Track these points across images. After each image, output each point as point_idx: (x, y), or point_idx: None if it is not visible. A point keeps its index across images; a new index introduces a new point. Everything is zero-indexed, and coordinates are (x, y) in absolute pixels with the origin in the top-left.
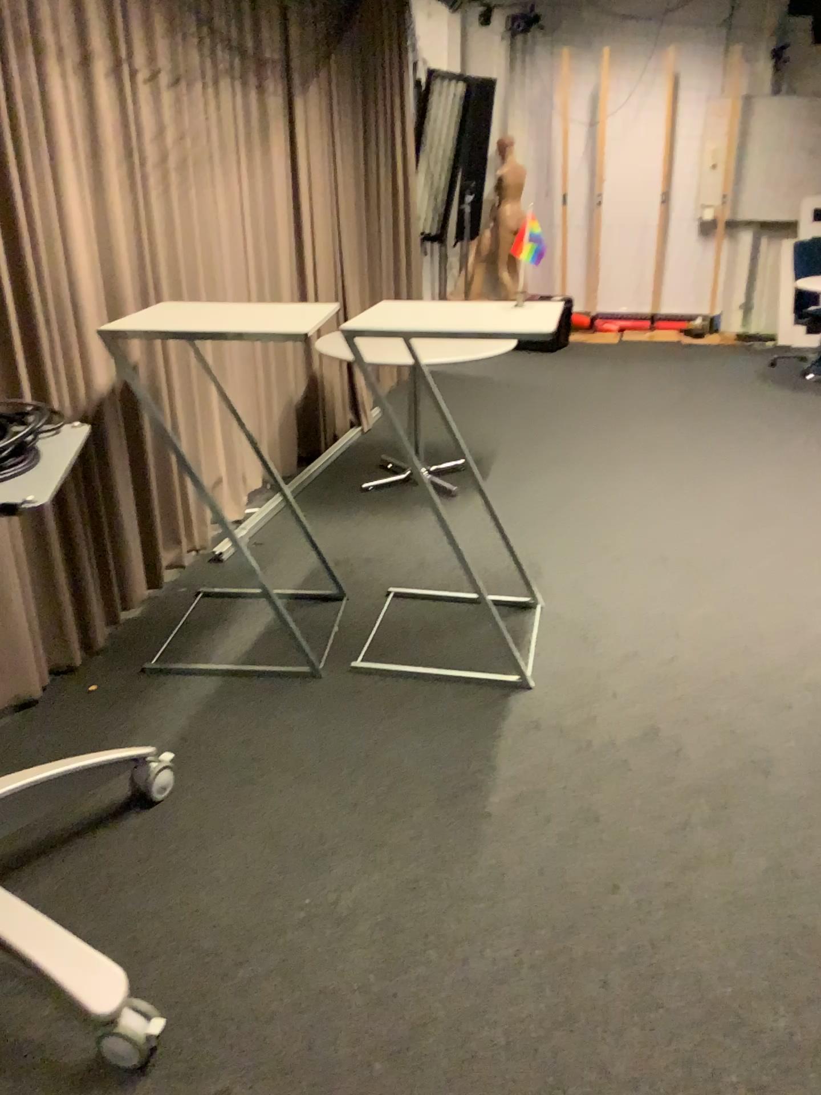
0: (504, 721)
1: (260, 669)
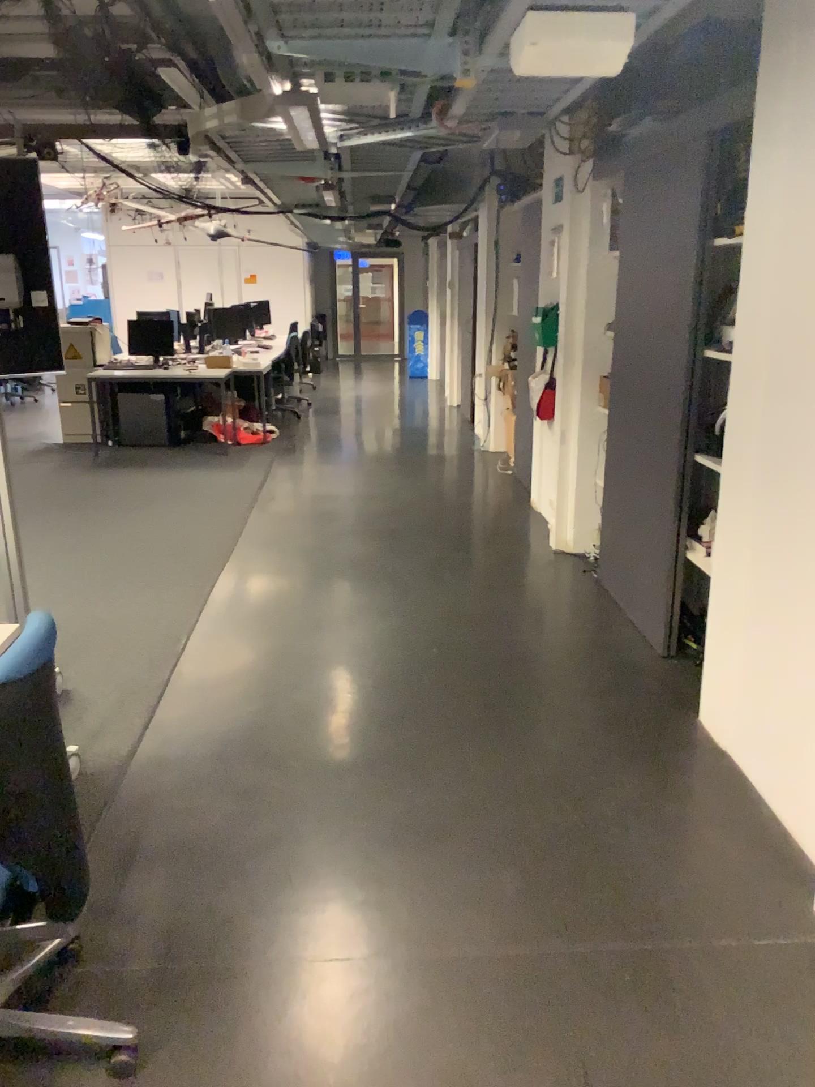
0: None
1: None
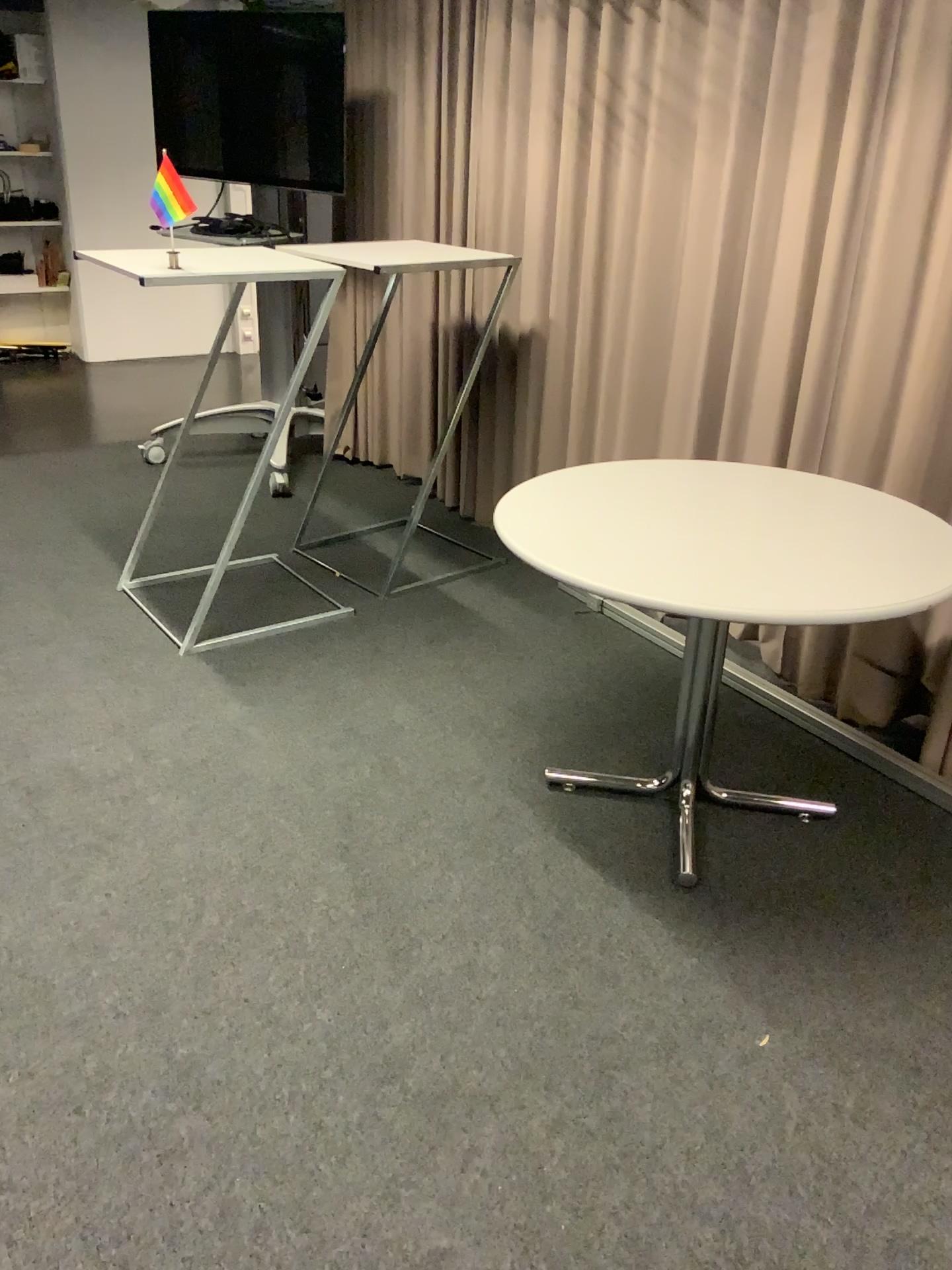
0: (119, 569)
1: (334, 538)
